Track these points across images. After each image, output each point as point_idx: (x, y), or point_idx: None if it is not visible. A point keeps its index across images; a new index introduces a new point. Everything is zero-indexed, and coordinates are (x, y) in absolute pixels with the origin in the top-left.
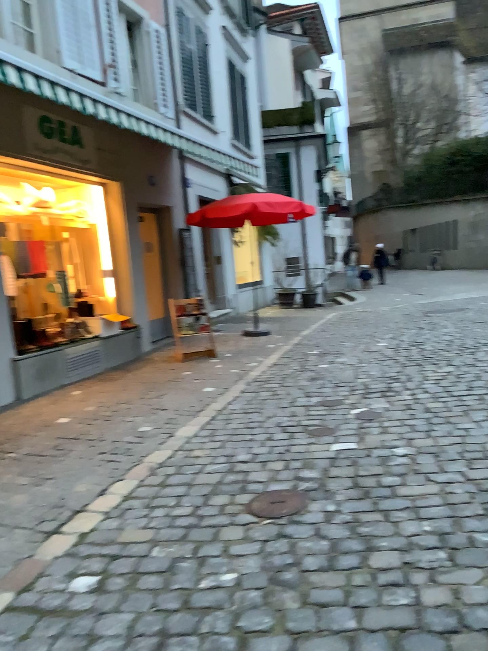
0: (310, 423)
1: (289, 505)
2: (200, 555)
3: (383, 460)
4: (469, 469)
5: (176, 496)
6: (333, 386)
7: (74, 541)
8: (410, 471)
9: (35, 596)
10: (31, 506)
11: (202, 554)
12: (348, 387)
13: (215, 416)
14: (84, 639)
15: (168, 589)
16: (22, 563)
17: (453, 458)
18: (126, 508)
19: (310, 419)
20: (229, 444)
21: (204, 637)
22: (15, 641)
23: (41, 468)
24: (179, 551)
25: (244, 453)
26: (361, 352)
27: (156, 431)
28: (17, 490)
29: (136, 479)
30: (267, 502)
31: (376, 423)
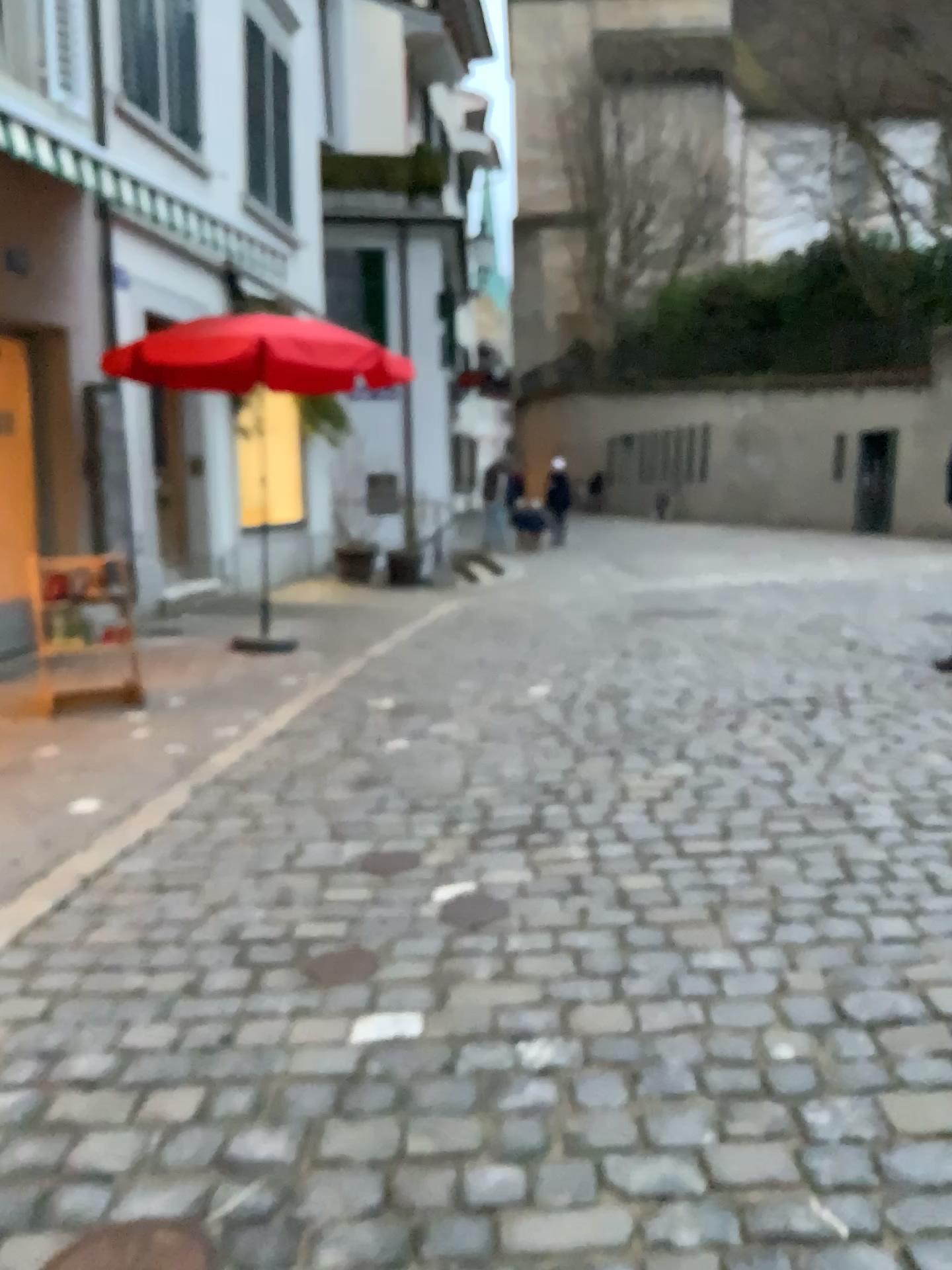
0: (315, 932)
1: None
2: None
3: (485, 1094)
4: (721, 1139)
5: None
6: (402, 811)
7: None
8: (555, 1144)
9: None
10: None
11: None
12: (438, 815)
13: (63, 901)
14: None
15: None
16: None
17: (679, 1091)
18: None
19: (320, 916)
20: (67, 1005)
21: None
22: None
23: None
24: None
25: (95, 1047)
26: (486, 714)
27: None
28: None
29: None
30: None
31: (487, 942)
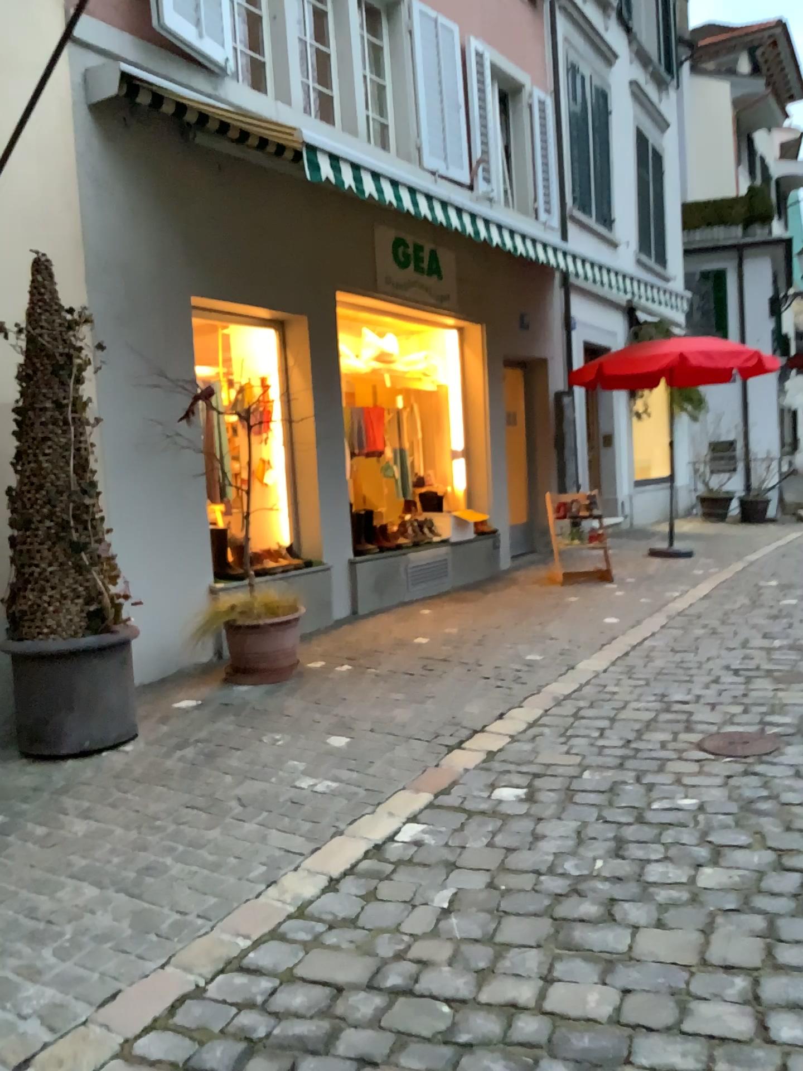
0: (773, 664)
1: (756, 745)
2: (646, 780)
3: None
4: None
5: (599, 726)
6: None
7: (485, 757)
8: None
9: (458, 798)
10: (419, 721)
11: (649, 779)
12: None
13: (631, 649)
14: (529, 835)
15: (616, 804)
16: (431, 770)
17: None
18: (539, 733)
19: (773, 660)
20: (658, 680)
21: (670, 844)
22: (453, 829)
23: (416, 687)
24: (619, 775)
25: (682, 691)
26: None
27: (552, 660)
28: (395, 705)
29: (540, 707)
30: (725, 740)
31: None
